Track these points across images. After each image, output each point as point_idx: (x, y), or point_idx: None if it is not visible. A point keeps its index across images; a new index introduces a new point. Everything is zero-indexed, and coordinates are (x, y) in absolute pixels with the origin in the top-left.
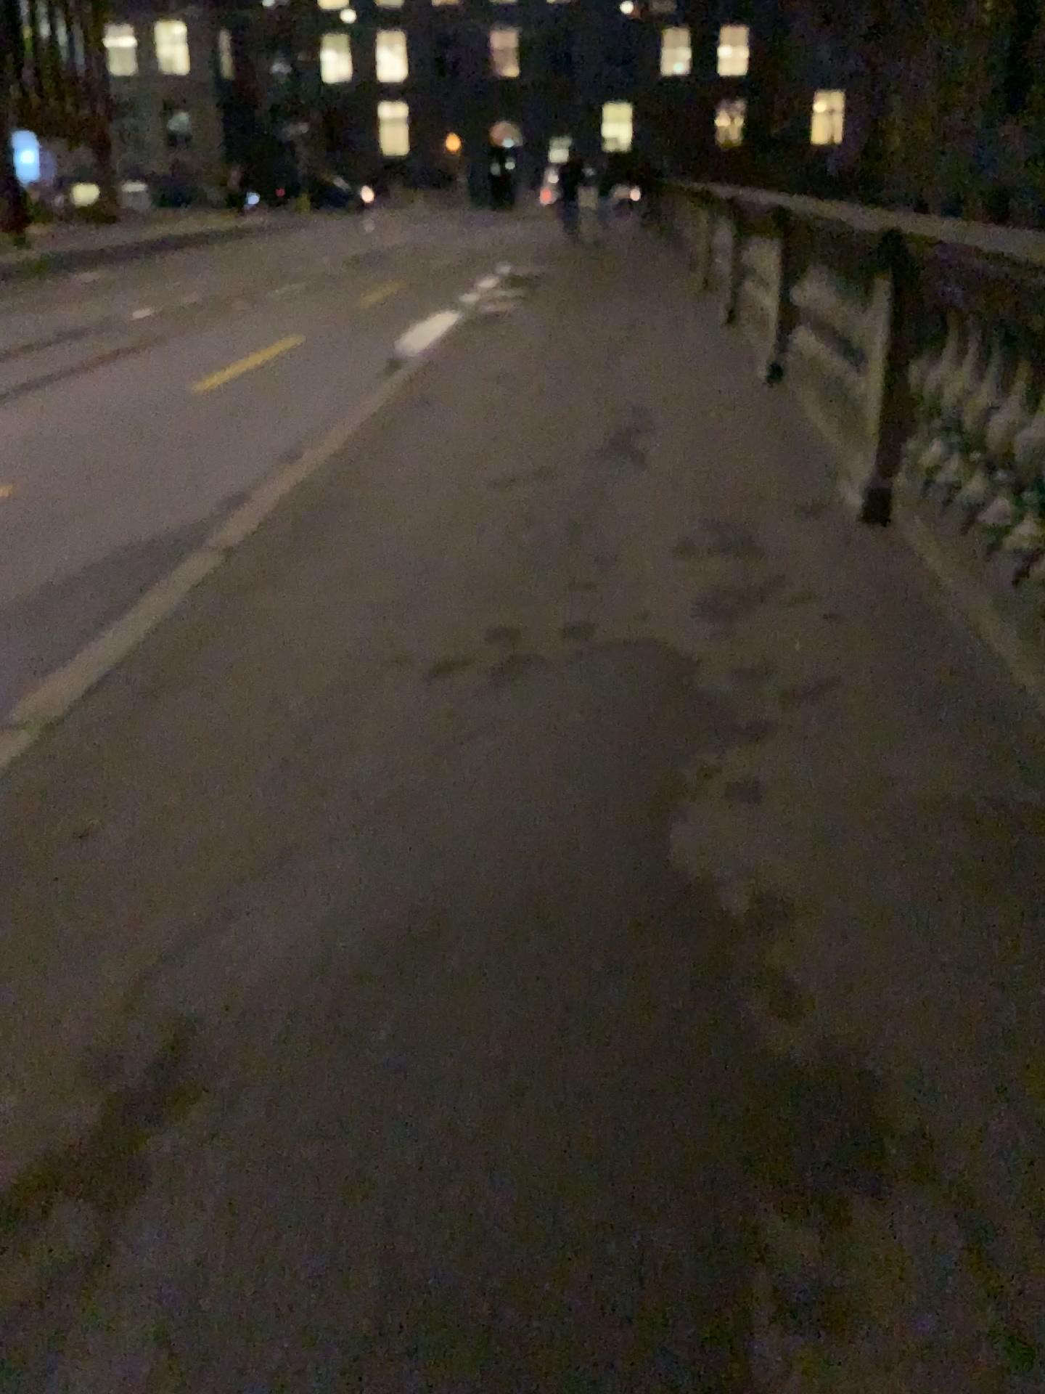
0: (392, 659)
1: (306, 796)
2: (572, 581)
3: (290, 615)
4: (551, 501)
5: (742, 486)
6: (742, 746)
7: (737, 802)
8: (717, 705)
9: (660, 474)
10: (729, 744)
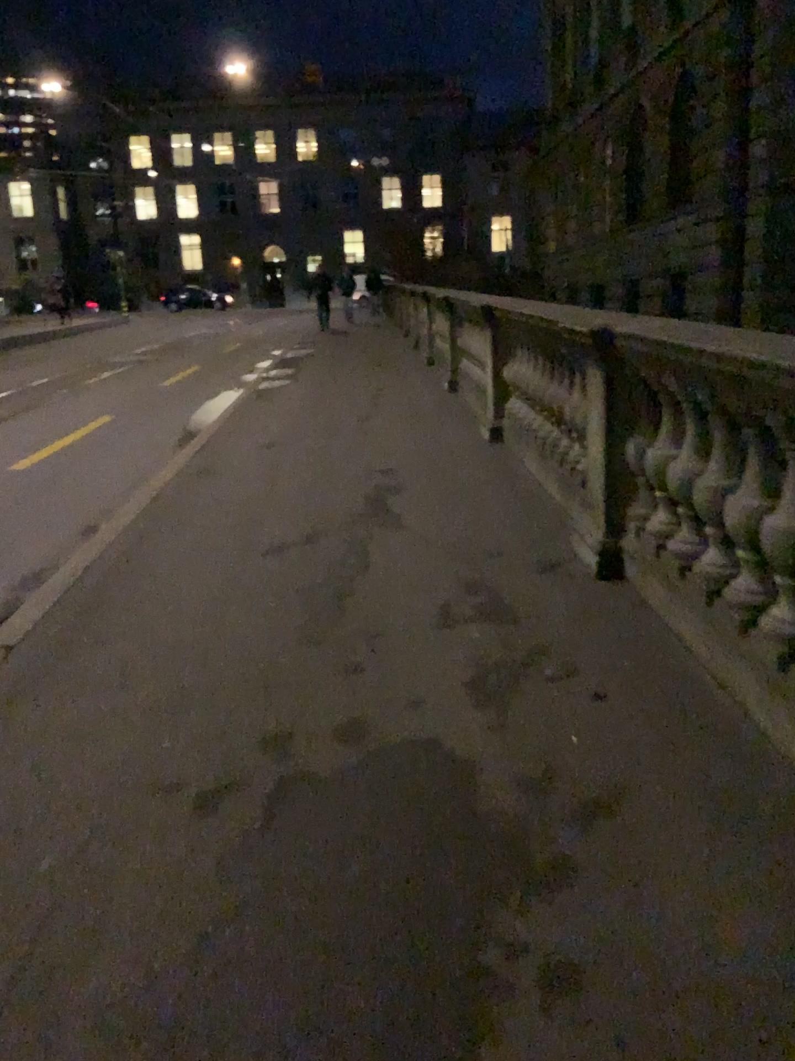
0: (161, 785)
1: (39, 1032)
2: (346, 663)
3: (58, 728)
4: (321, 568)
5: (491, 544)
6: (550, 896)
7: (560, 997)
8: (512, 829)
9: (417, 536)
10: (535, 893)
